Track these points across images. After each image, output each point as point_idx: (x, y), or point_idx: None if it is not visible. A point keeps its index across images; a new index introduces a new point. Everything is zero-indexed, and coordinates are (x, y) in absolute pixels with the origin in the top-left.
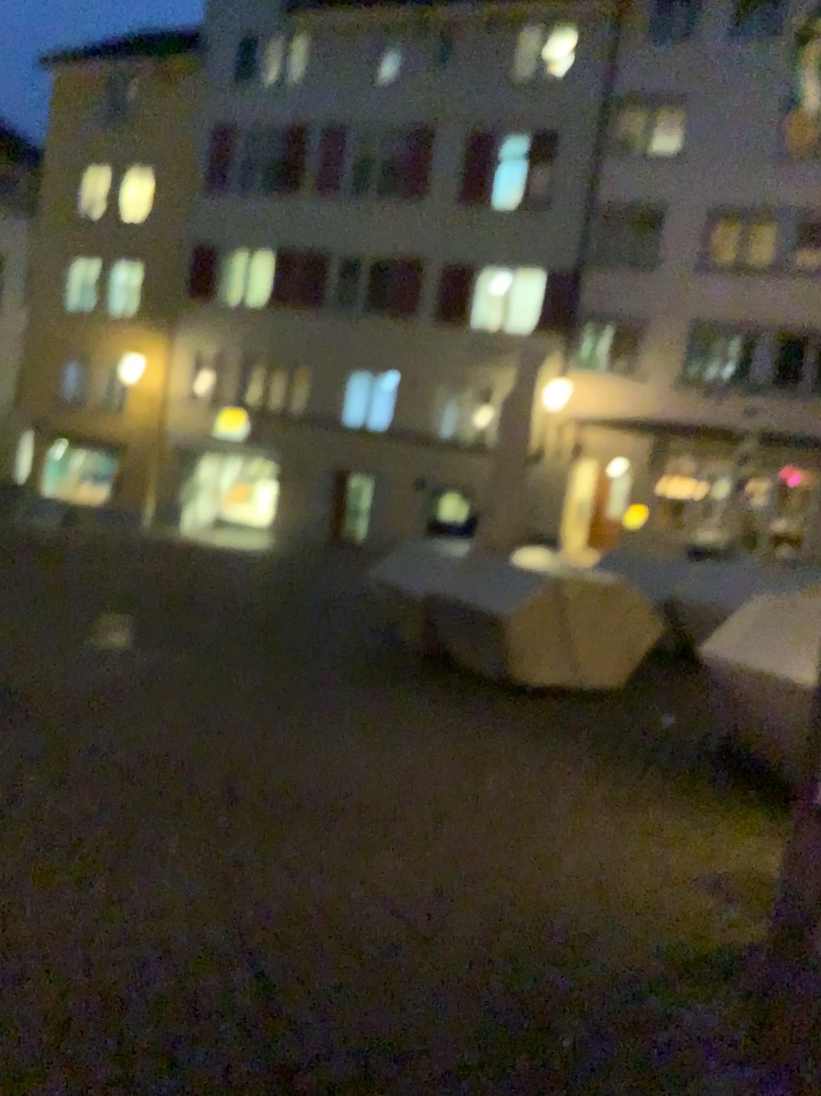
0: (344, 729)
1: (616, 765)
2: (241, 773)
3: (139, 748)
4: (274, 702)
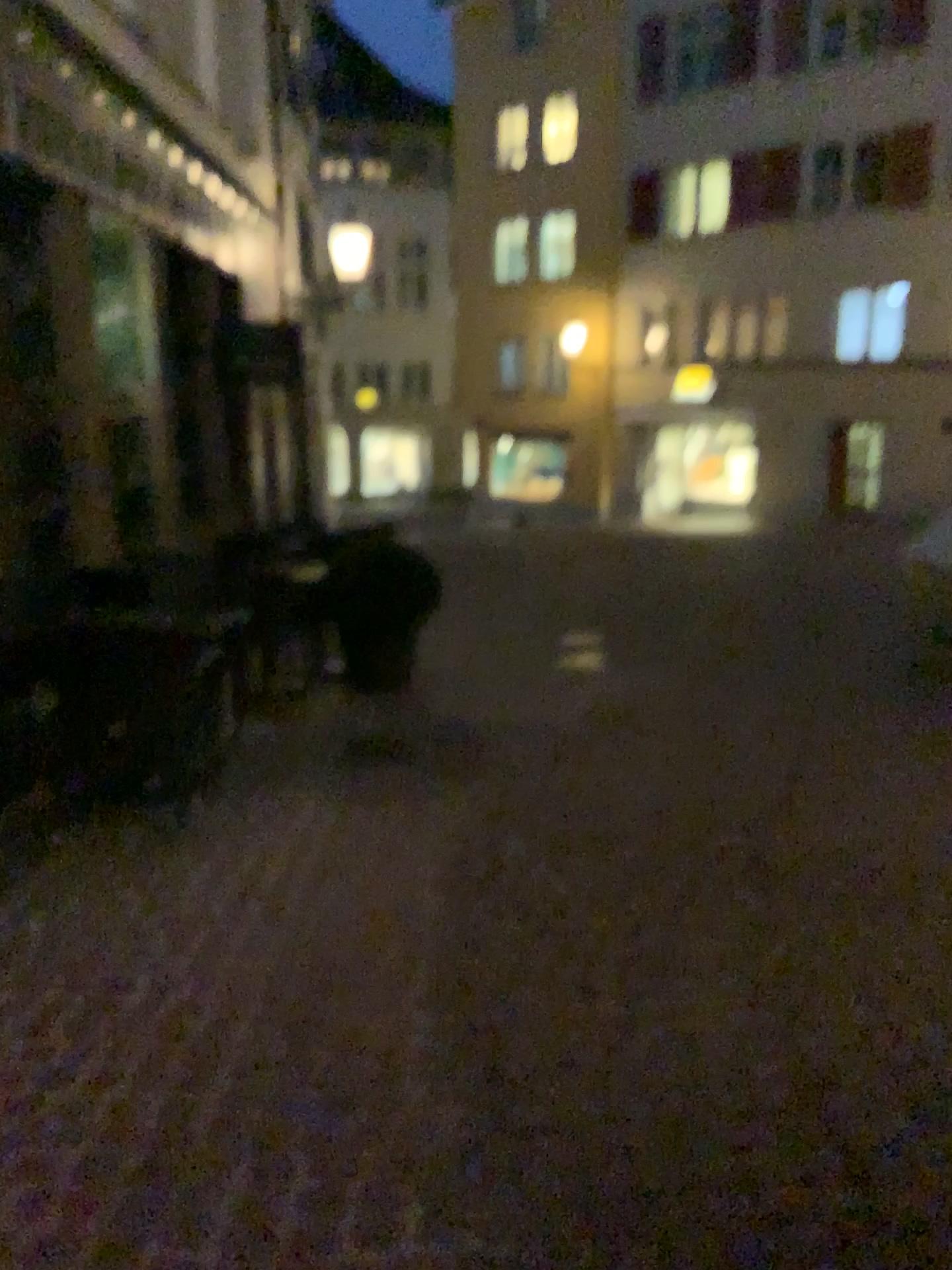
0: (905, 776)
1: None
2: (772, 843)
3: (635, 808)
4: (800, 740)
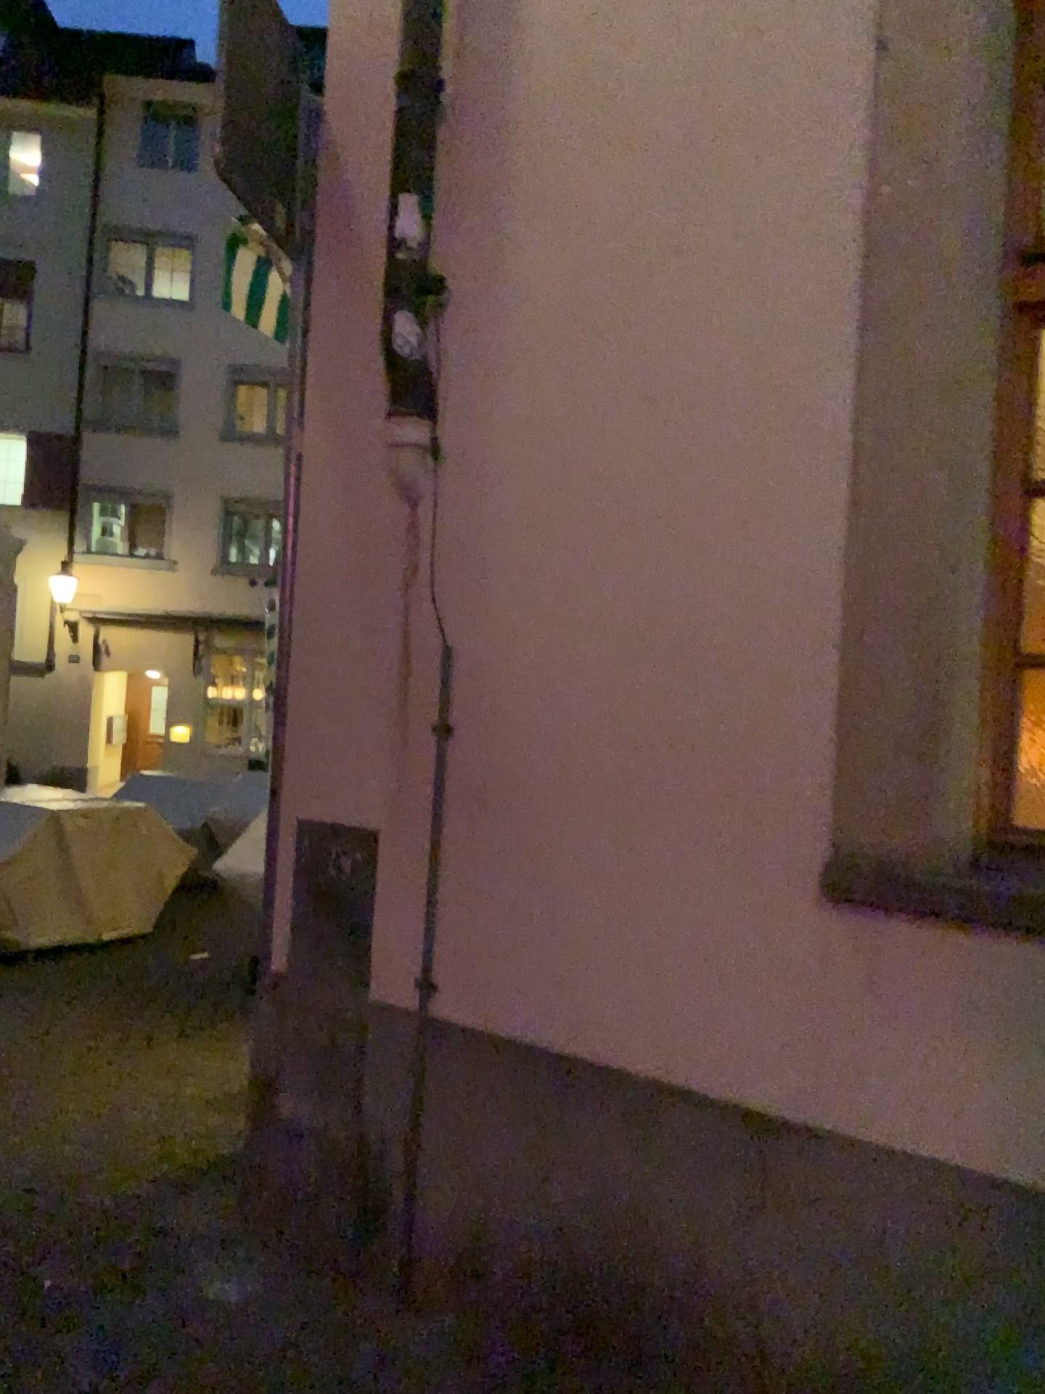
0: None
1: (128, 1013)
2: None
3: None
4: None
